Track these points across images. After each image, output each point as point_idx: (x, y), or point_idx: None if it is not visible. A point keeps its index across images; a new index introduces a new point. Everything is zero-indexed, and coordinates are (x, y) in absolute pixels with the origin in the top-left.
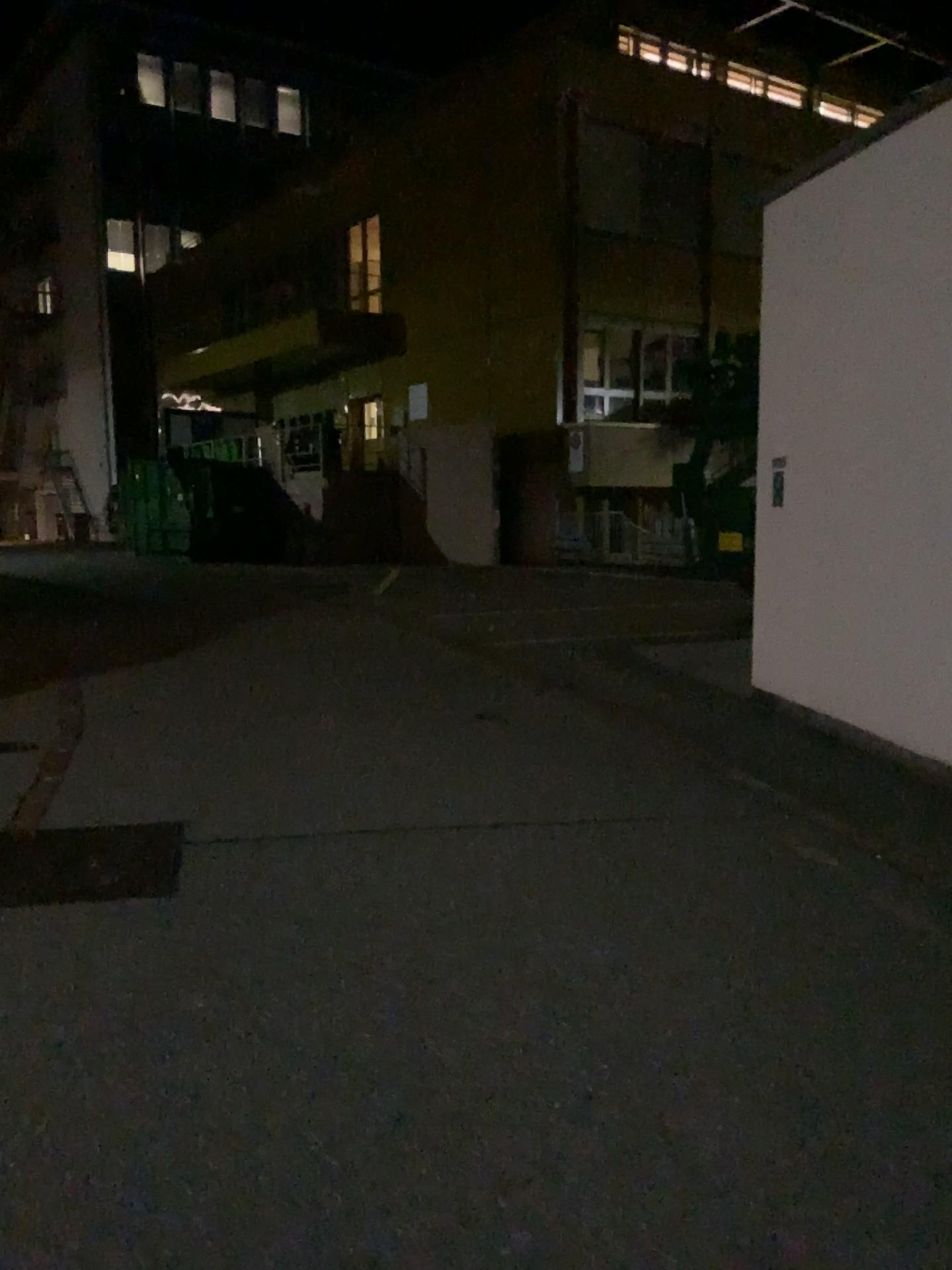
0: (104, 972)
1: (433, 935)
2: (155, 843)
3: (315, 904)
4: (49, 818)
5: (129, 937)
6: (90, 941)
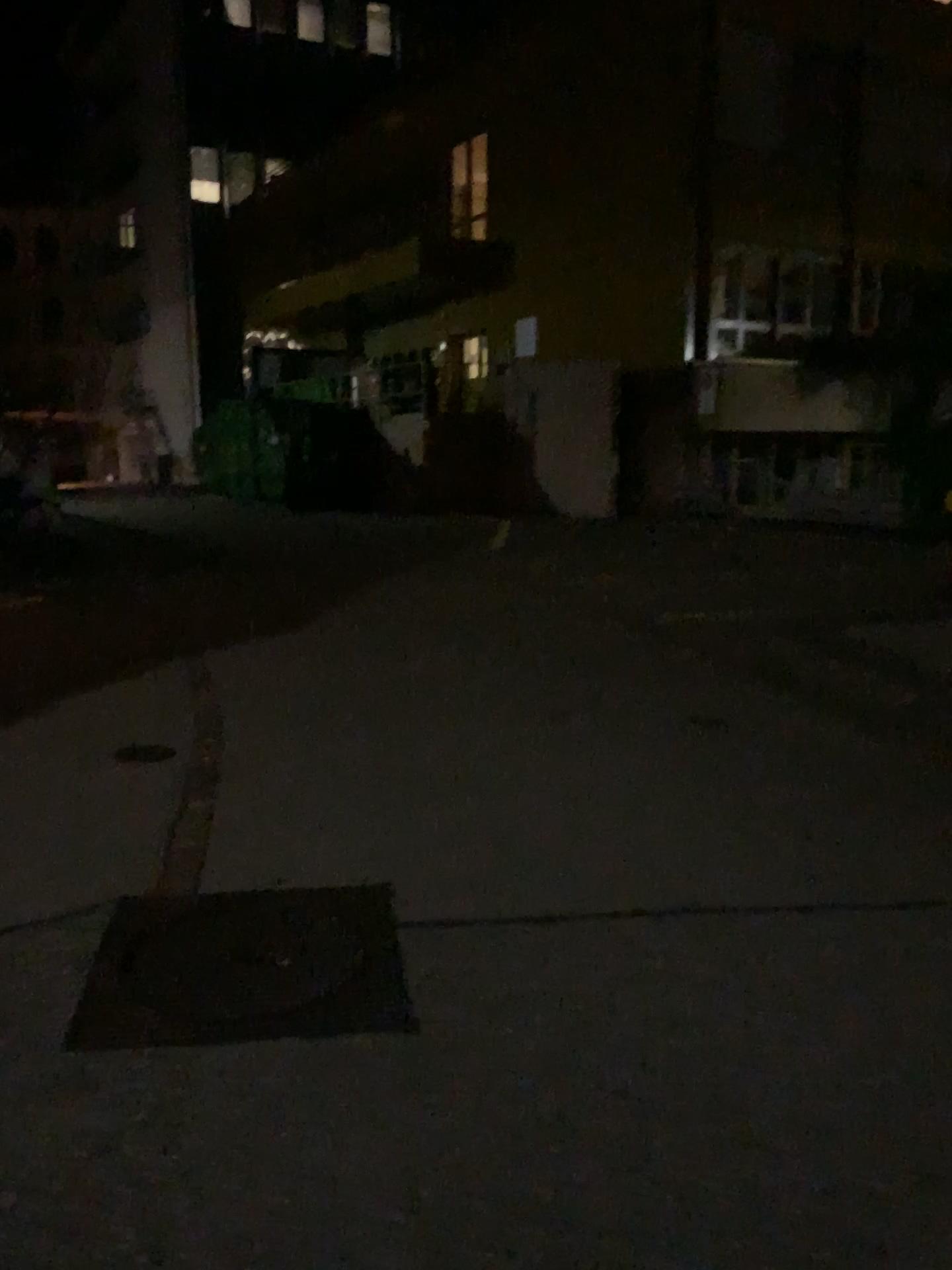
0: (360, 1215)
1: (838, 1142)
2: (364, 931)
3: (632, 1066)
4: (213, 880)
5: (376, 1127)
6: (319, 1134)
